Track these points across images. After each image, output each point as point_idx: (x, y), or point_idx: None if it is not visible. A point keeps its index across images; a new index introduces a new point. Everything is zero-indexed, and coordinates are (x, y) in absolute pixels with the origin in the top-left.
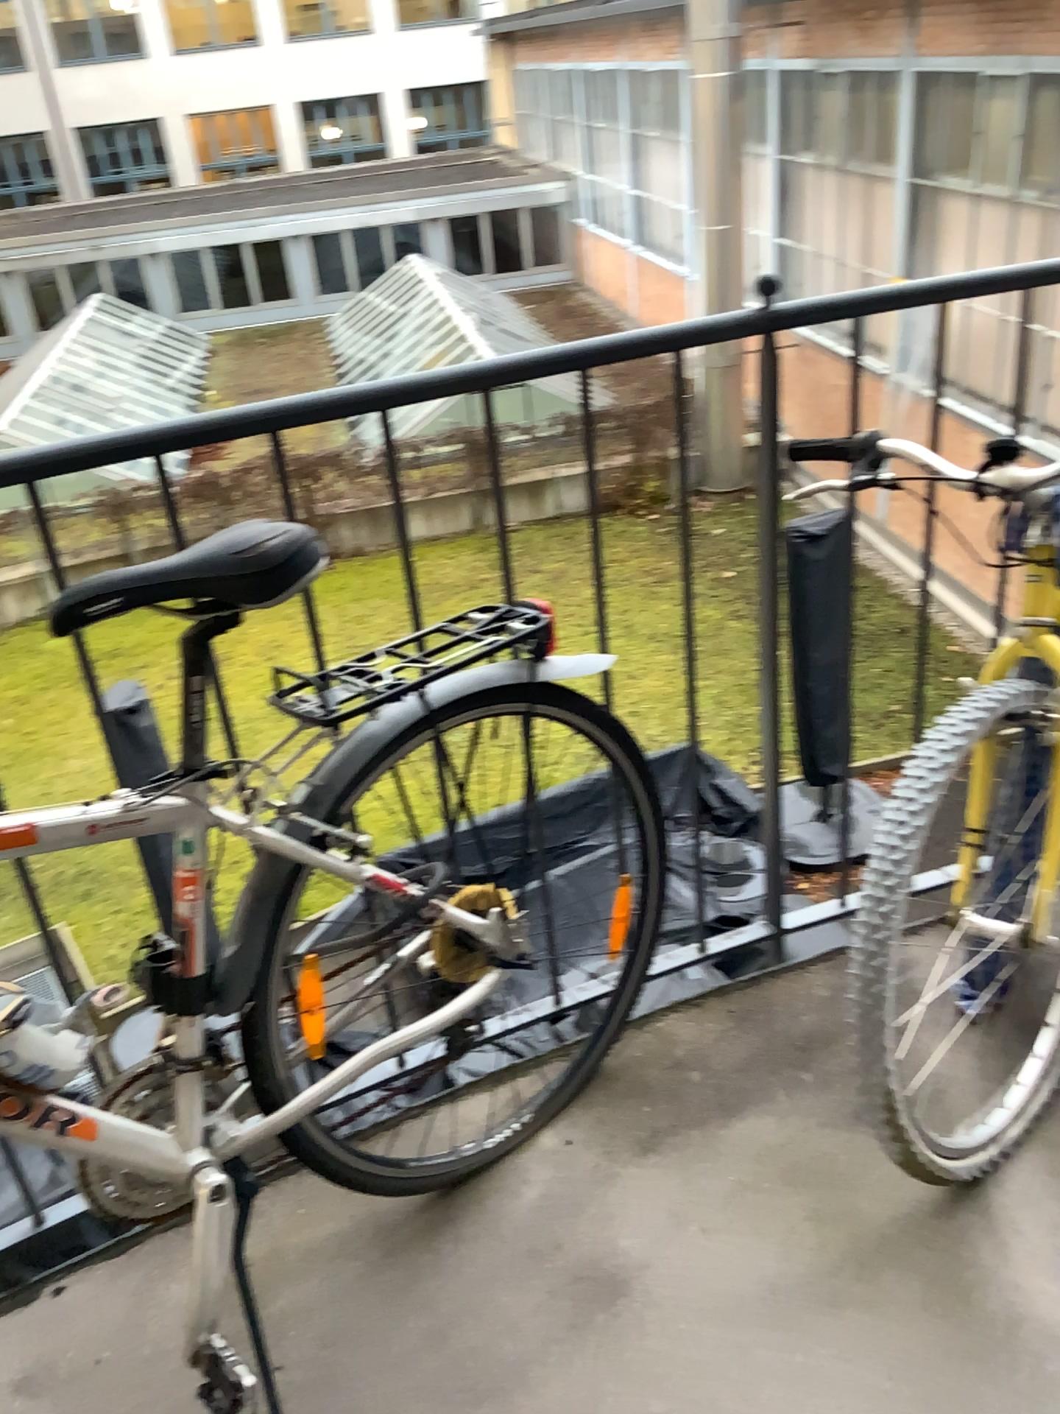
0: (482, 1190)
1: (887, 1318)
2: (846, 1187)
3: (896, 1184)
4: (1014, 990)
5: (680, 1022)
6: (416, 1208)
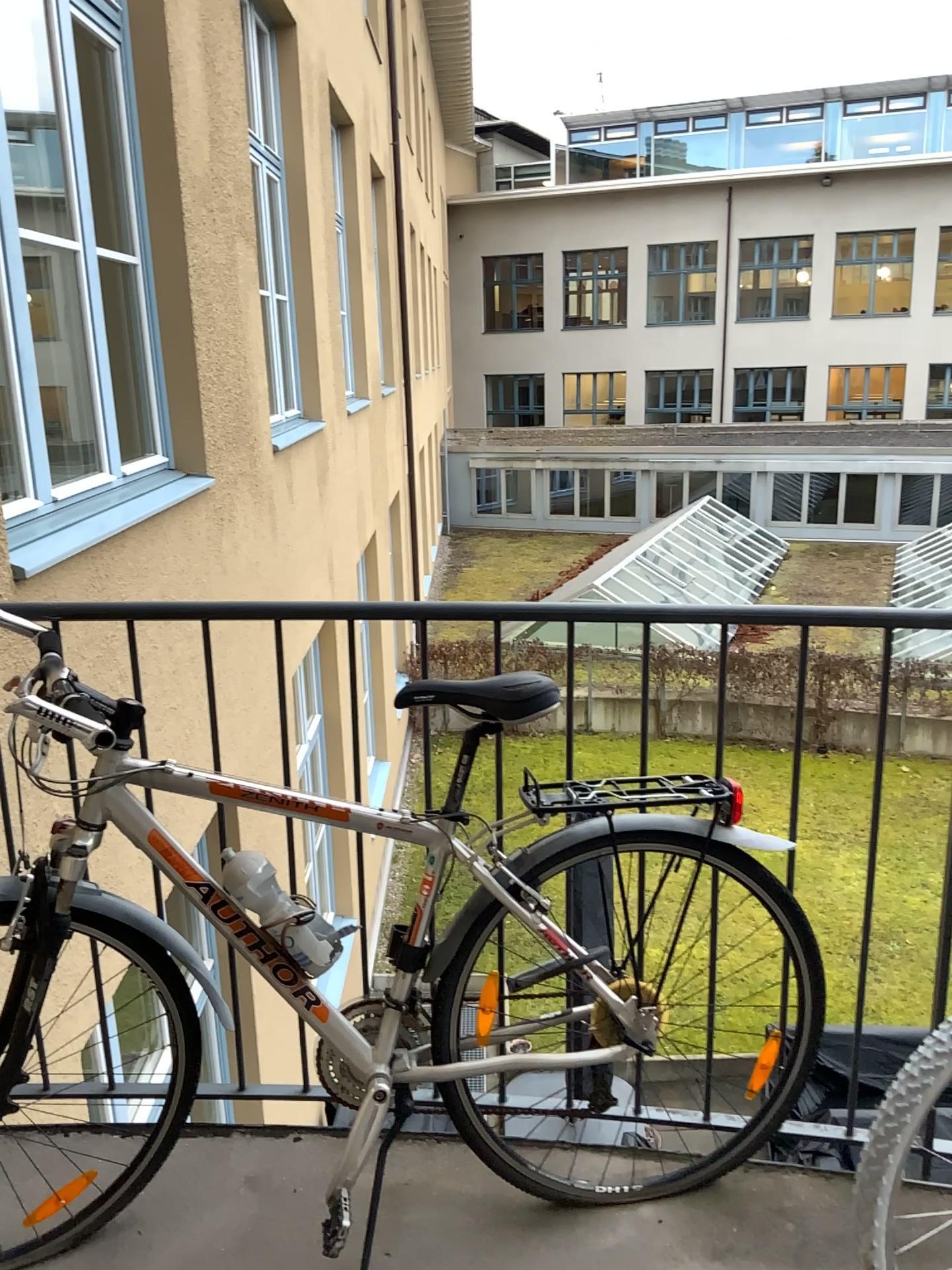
0: (581, 1221)
1: None
2: None
3: None
4: None
5: (807, 1185)
6: (530, 1209)
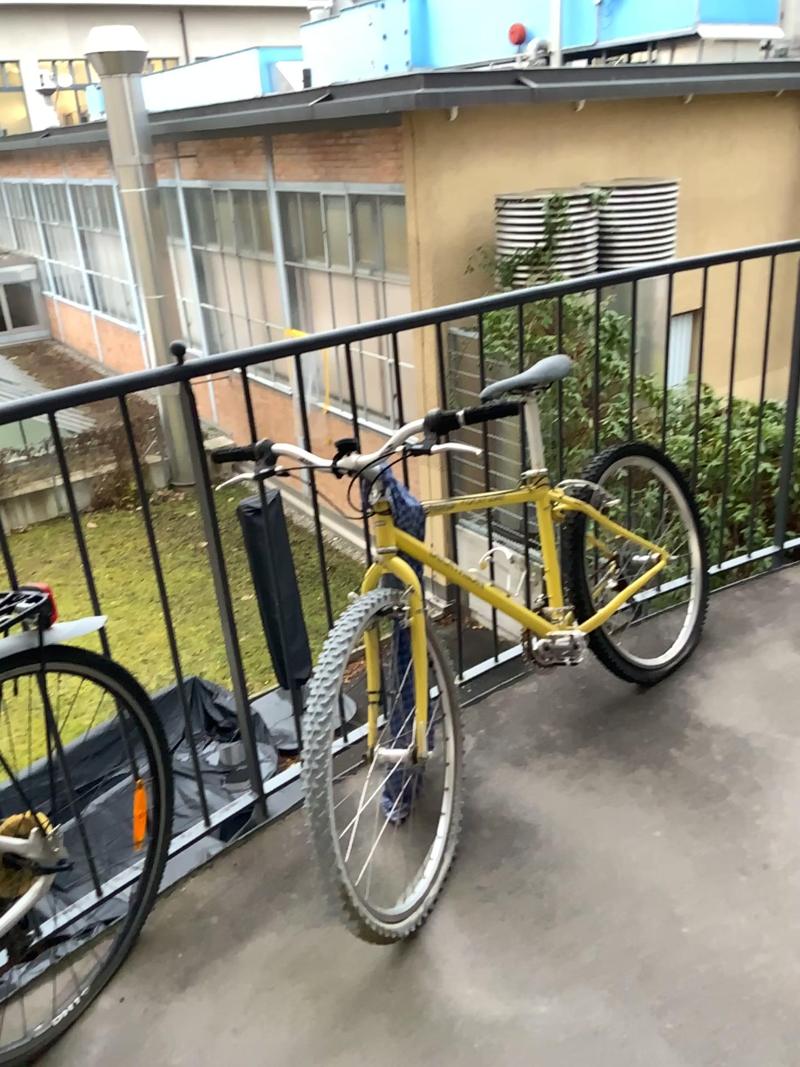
0: (55, 1062)
1: (371, 1050)
2: (332, 967)
3: (365, 953)
4: (422, 797)
5: (199, 882)
6: None
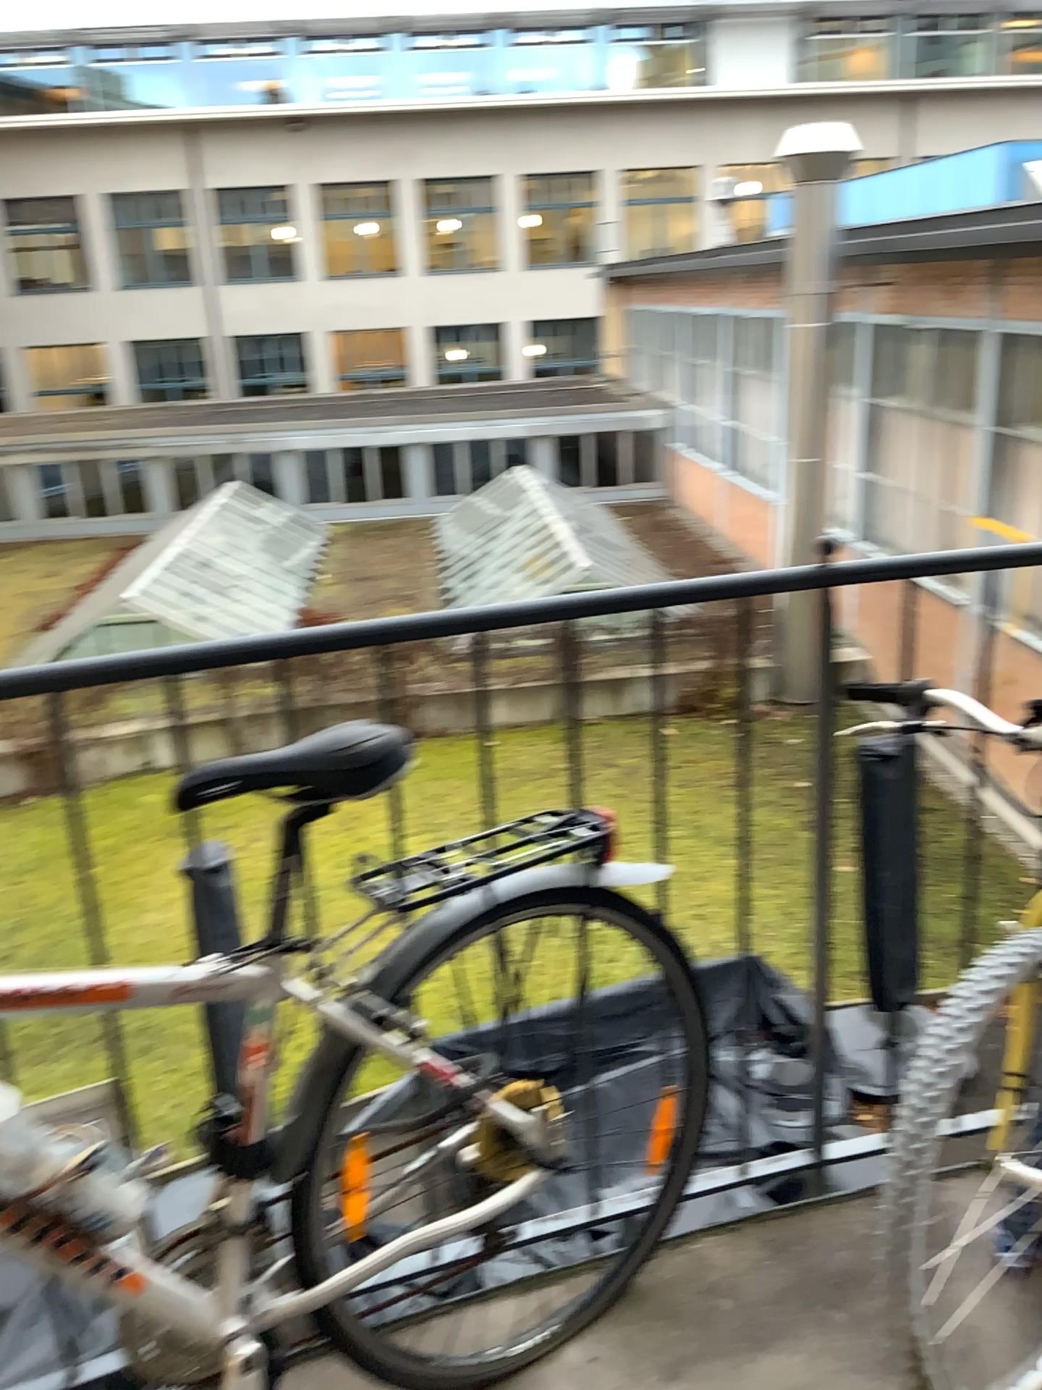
0: None
1: None
2: None
3: None
4: None
5: (717, 1244)
6: None
